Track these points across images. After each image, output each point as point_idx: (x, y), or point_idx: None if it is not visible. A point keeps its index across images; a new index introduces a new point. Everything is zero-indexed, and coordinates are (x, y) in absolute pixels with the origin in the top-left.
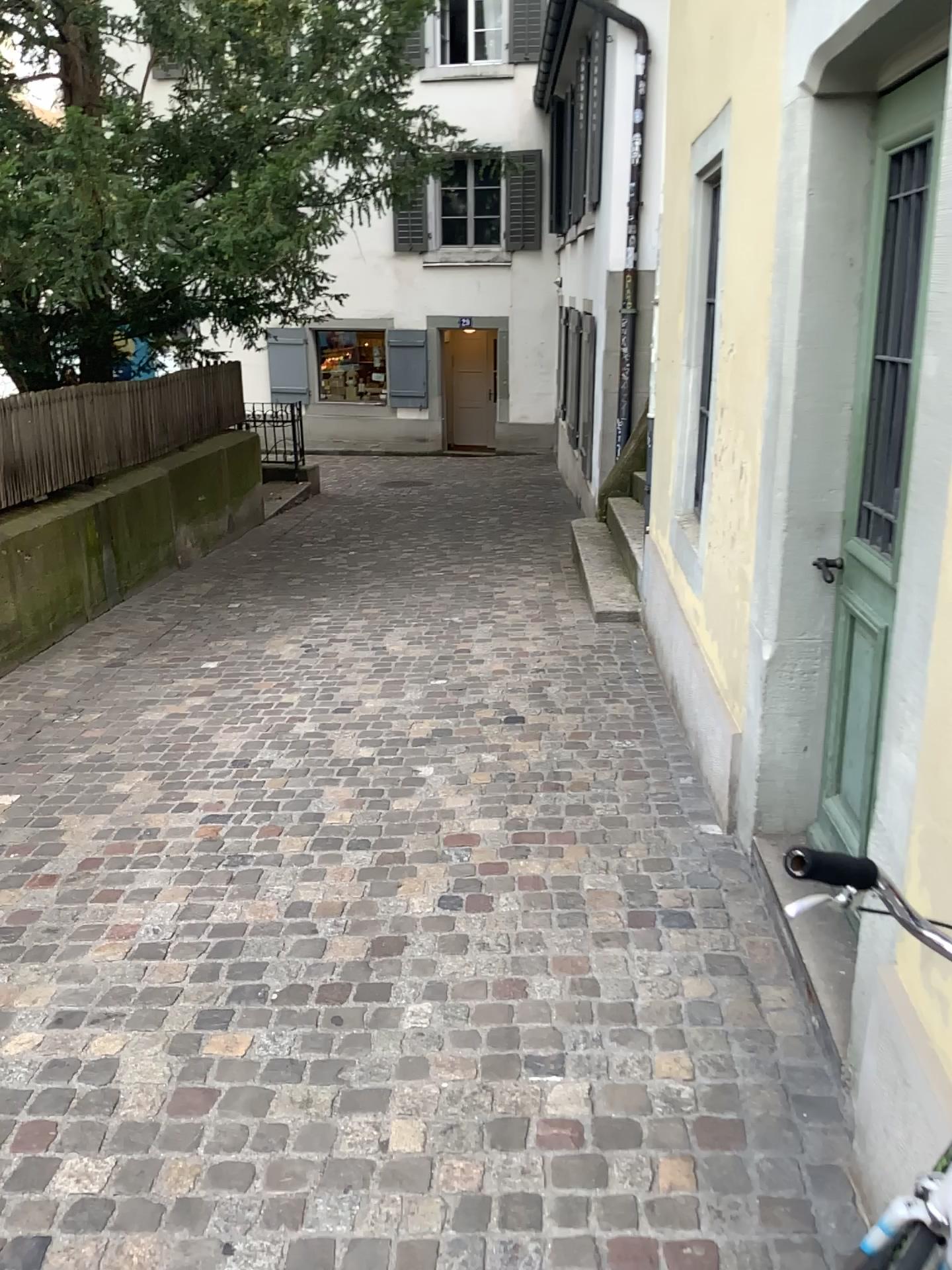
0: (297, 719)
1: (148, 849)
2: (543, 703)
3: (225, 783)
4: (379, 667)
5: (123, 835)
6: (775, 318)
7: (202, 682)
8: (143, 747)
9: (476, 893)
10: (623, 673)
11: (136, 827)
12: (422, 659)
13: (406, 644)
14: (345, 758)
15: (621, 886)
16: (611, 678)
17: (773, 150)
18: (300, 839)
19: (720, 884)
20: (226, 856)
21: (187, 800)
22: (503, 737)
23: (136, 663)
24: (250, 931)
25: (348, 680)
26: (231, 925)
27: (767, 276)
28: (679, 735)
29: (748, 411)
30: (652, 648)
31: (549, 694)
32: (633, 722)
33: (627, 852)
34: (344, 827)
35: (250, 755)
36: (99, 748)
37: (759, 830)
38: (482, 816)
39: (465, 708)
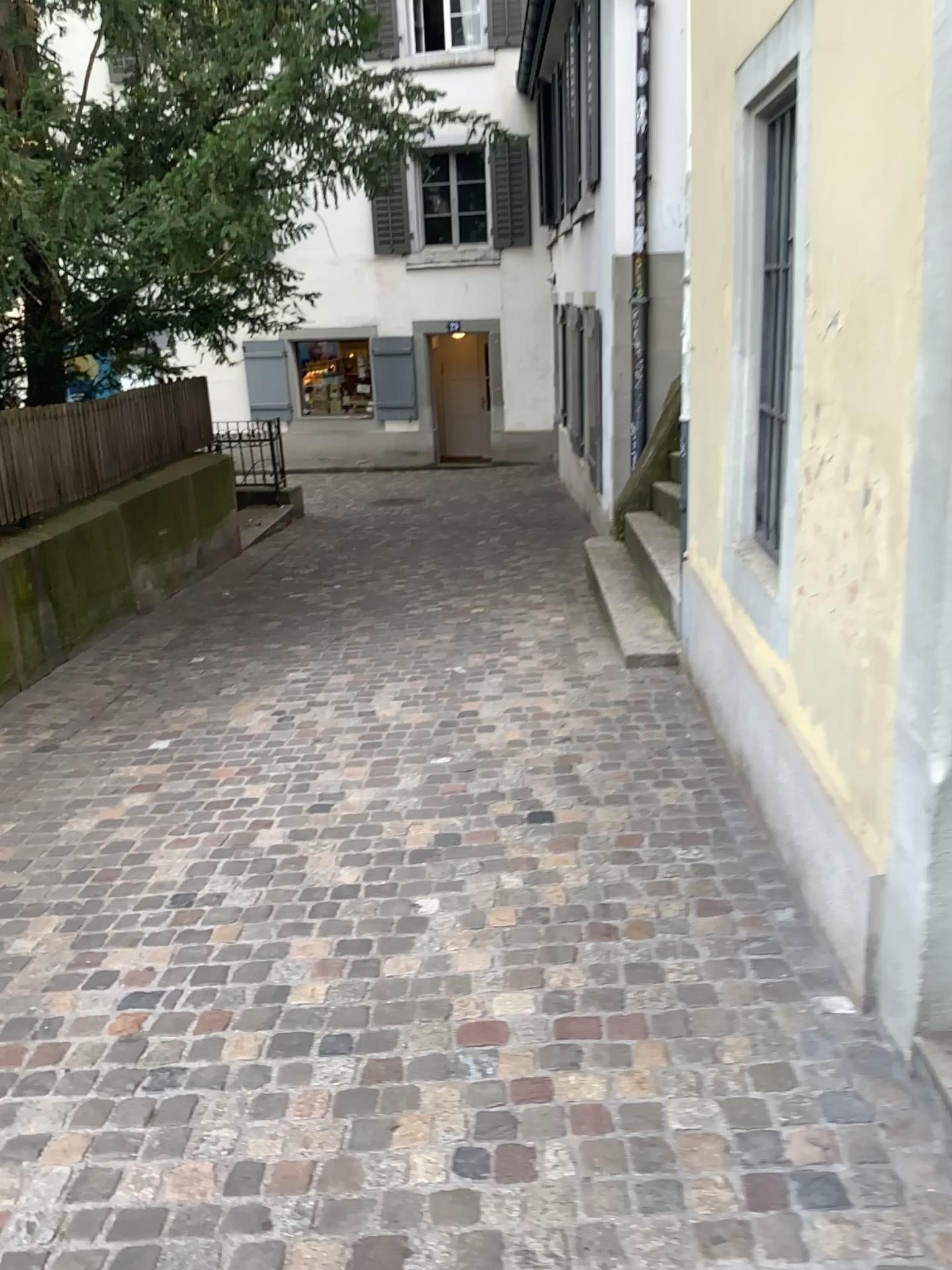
0: (261, 825)
1: (38, 1062)
2: (574, 790)
3: (160, 934)
4: (367, 742)
5: (8, 1035)
6: (939, 261)
7: (148, 771)
8: (61, 874)
9: (510, 1143)
10: (670, 741)
11: (29, 1017)
12: (418, 730)
13: (400, 708)
14: (321, 886)
15: (724, 1122)
16: (656, 750)
17: (916, 8)
18: (253, 1036)
19: (875, 1117)
20: (147, 1073)
21: (105, 967)
22: (527, 847)
23: (73, 744)
24: (167, 1233)
25: (328, 764)
26: (139, 1222)
27: (911, 203)
28: (759, 837)
29: (875, 408)
30: (702, 705)
31: (582, 778)
32: (694, 817)
33: (723, 1051)
34: (316, 1011)
35: (196, 885)
36: (4, 878)
37: (922, 1023)
38: (509, 985)
39: (476, 801)
